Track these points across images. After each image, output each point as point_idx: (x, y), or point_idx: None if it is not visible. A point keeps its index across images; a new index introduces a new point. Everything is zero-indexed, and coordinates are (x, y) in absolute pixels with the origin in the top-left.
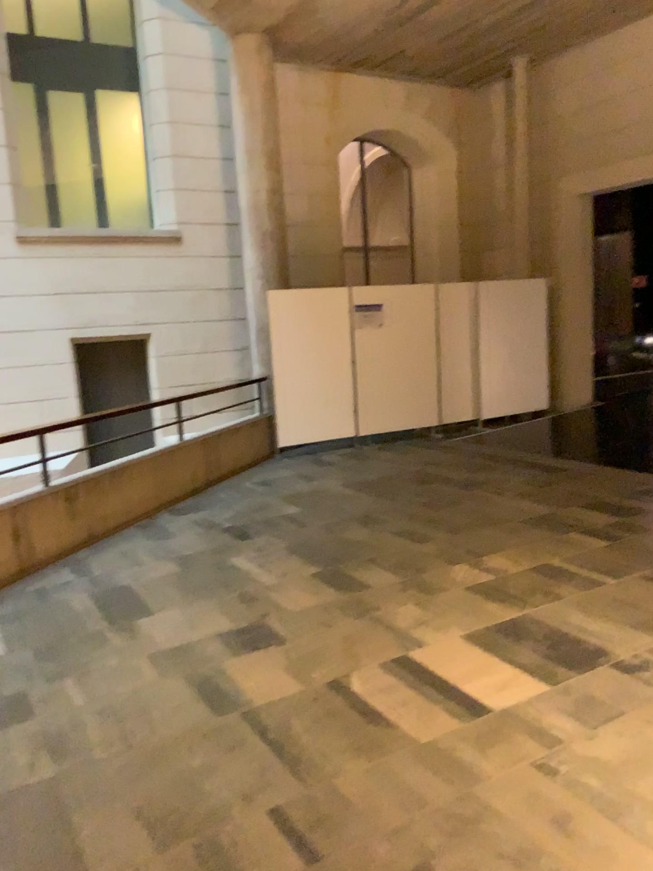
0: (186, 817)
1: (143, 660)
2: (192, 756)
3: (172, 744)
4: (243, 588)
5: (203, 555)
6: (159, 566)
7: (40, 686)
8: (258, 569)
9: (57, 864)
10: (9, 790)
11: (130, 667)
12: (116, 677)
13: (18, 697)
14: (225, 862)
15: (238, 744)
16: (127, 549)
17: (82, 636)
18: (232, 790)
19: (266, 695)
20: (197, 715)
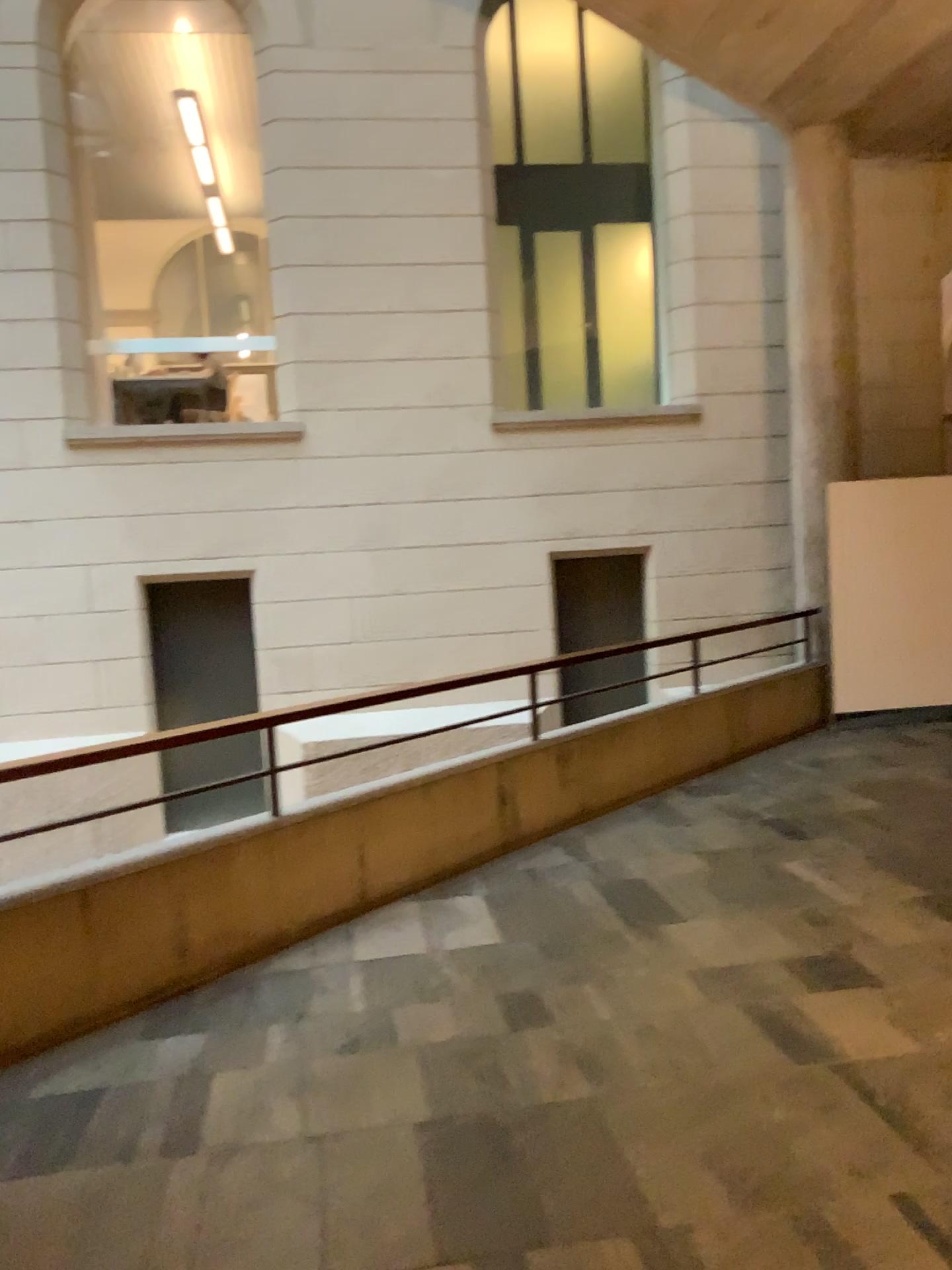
0: (772, 1180)
1: (679, 977)
2: (768, 1107)
3: (737, 1088)
4: (806, 904)
5: (741, 853)
6: (681, 861)
7: (551, 988)
8: (825, 881)
9: (614, 1198)
10: (539, 1102)
11: (664, 983)
12: (648, 994)
13: (527, 997)
14: (835, 1246)
15: (831, 1104)
16: (634, 834)
17: (594, 936)
18: (832, 1160)
19: (864, 1048)
20: (767, 1058)
